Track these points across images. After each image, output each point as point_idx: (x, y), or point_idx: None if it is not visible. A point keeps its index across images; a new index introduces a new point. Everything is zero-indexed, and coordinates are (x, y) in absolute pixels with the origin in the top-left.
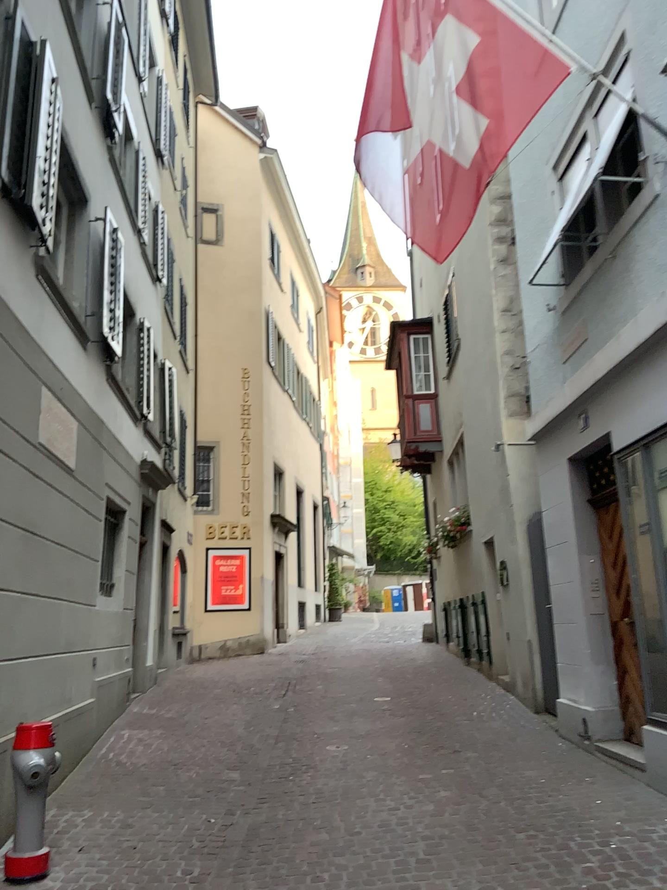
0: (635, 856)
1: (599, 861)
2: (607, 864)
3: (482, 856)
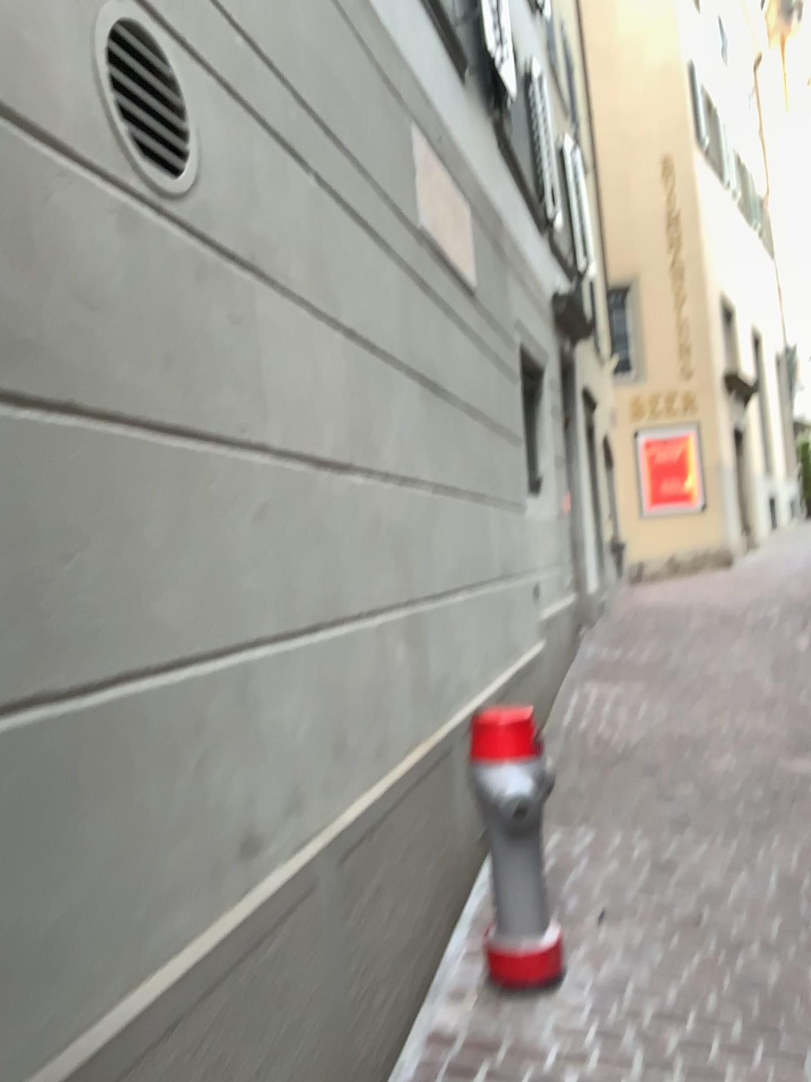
0: None
1: None
2: None
3: None
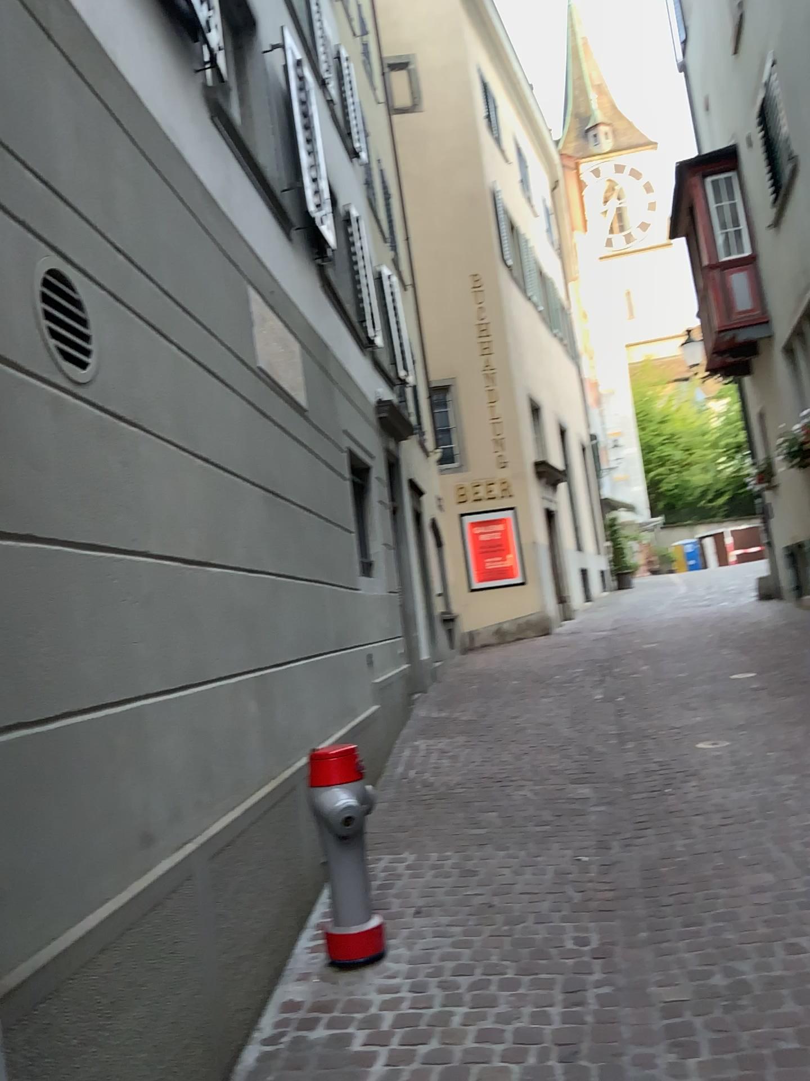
0: None
1: None
2: None
3: None
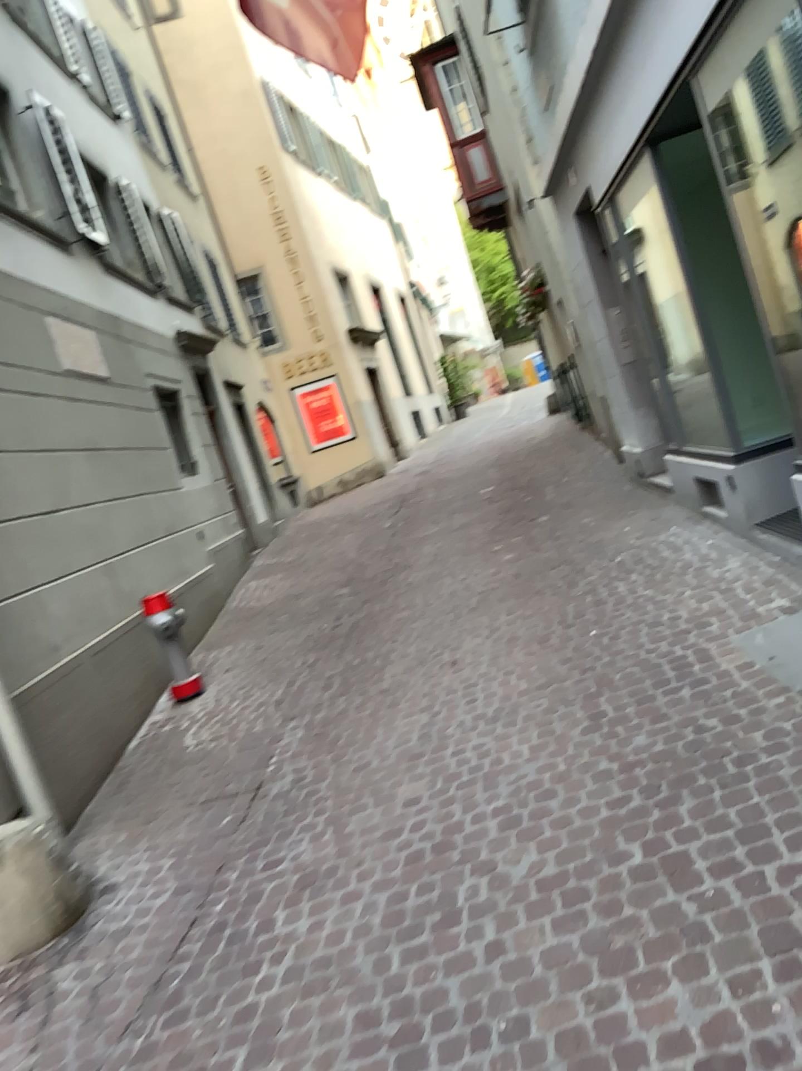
0: (628, 562)
1: (600, 574)
2: (605, 574)
3: (515, 595)
